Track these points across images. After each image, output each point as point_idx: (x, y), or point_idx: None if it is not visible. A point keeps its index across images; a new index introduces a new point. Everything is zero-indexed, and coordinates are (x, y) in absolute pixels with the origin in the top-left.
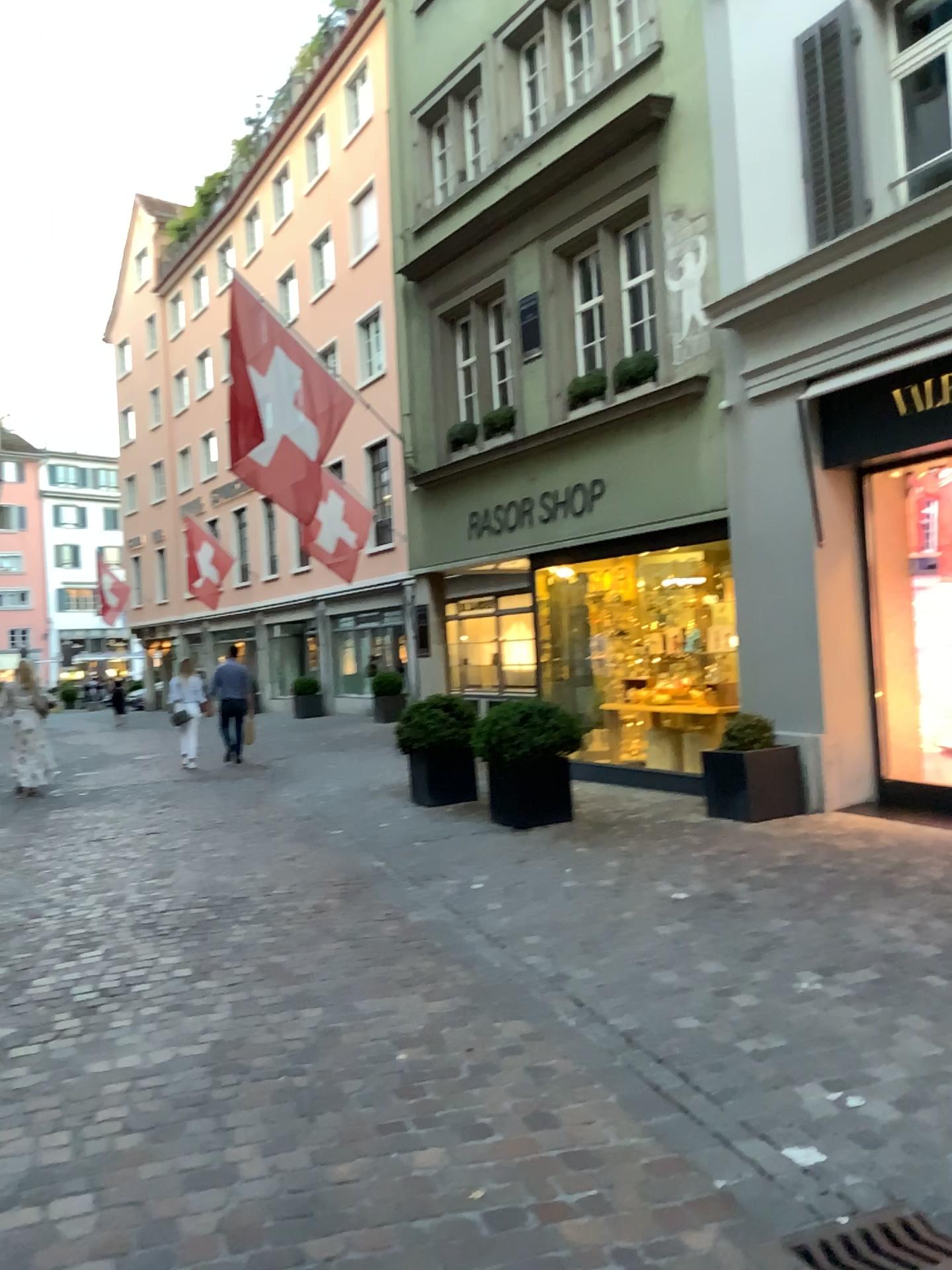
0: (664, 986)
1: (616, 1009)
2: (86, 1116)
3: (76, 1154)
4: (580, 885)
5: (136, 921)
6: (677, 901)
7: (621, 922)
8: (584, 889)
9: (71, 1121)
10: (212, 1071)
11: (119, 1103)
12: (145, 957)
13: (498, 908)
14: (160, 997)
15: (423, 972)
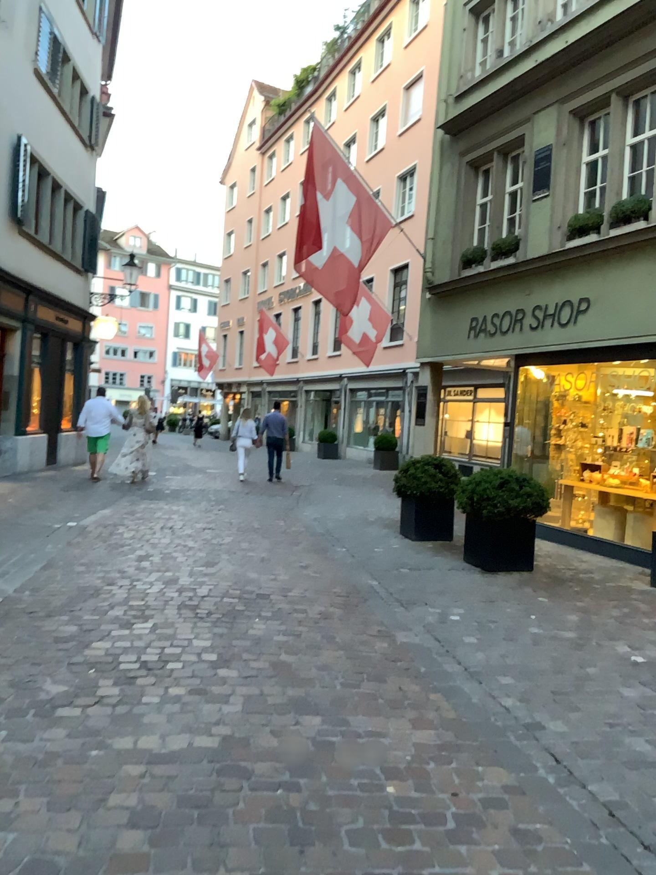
0: (641, 757)
1: (597, 776)
2: (96, 803)
3: (77, 848)
4: (546, 632)
5: (180, 602)
6: (637, 663)
7: (588, 676)
8: (550, 637)
9: (82, 806)
10: (217, 771)
11: (129, 793)
12: (181, 637)
13: (476, 643)
14: (186, 681)
15: (411, 696)
